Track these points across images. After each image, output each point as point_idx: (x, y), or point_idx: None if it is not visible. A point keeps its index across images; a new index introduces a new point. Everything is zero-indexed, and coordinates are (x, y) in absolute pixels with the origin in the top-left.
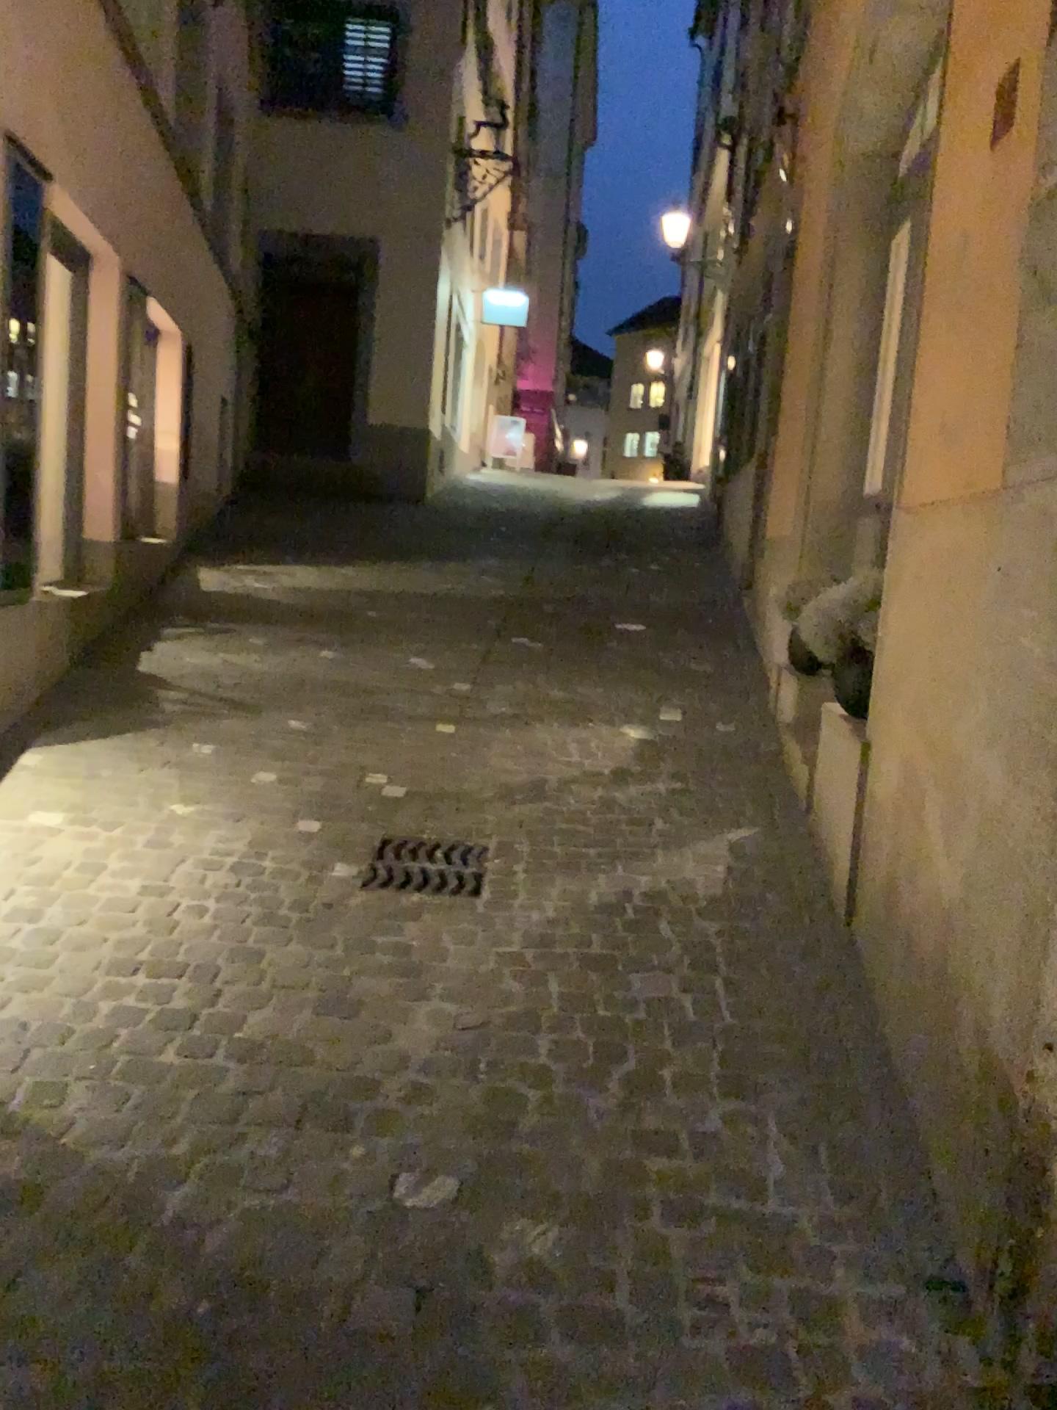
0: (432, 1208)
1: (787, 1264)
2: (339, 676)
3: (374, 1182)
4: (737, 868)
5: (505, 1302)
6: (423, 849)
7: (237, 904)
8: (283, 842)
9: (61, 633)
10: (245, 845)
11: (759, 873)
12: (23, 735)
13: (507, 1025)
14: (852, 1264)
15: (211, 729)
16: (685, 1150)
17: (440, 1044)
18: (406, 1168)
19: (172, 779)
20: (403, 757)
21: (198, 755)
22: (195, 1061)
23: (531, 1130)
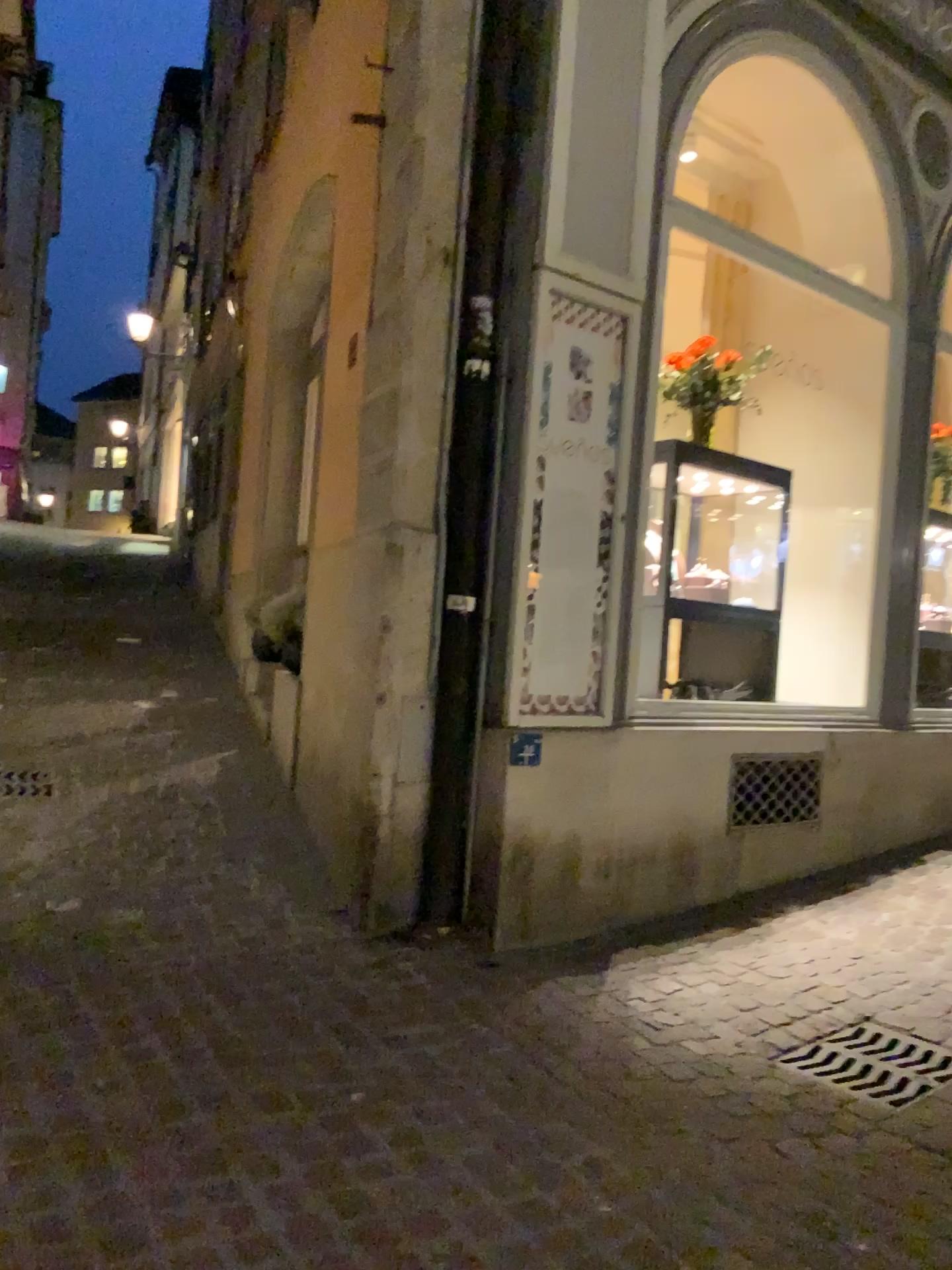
0: (73, 908)
1: (263, 911)
2: None
3: (35, 904)
4: (222, 771)
5: (123, 932)
6: (6, 772)
7: None
8: None
9: None
10: None
11: (237, 772)
12: None
13: (93, 844)
14: (294, 908)
15: None
16: (207, 881)
17: (53, 854)
18: (52, 897)
19: None
20: None
21: None
22: None
23: (119, 880)
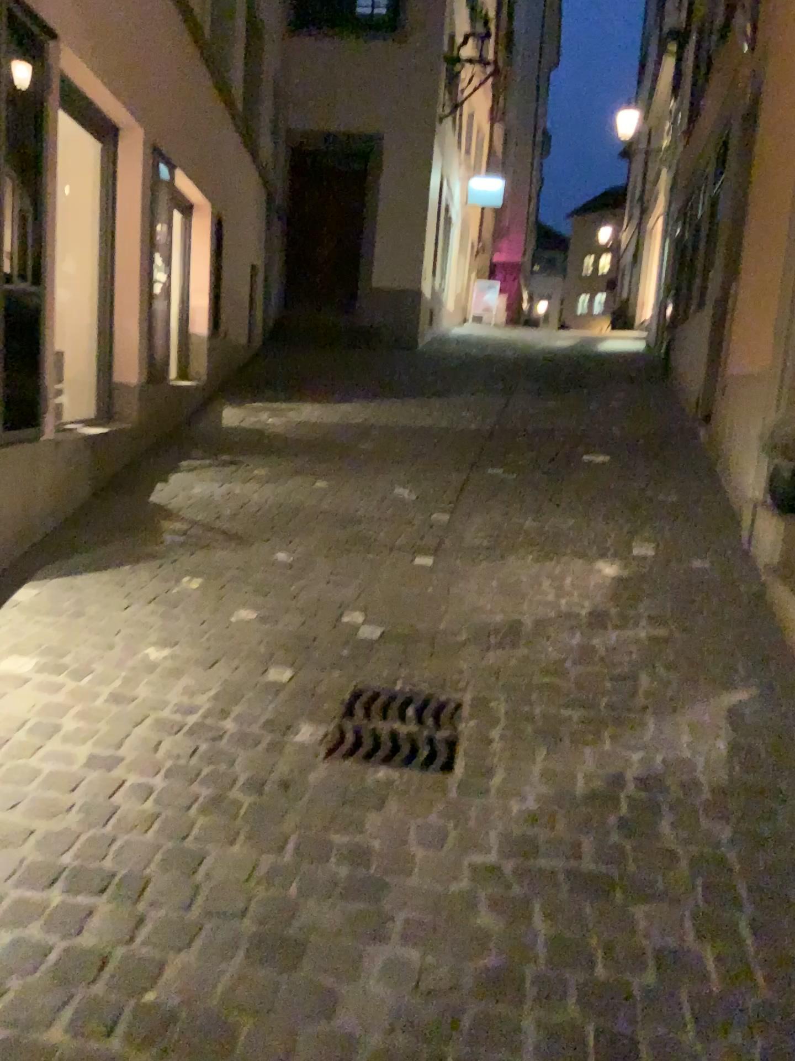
0: None
1: None
2: (329, 506)
3: None
4: (737, 745)
5: None
6: (394, 709)
7: (186, 782)
8: (250, 695)
9: (73, 468)
10: (210, 700)
11: (765, 752)
12: (23, 568)
13: (483, 994)
14: None
15: (201, 563)
16: None
17: (397, 1027)
18: None
19: (152, 619)
20: (382, 594)
21: (183, 591)
22: (83, 1052)
23: None
